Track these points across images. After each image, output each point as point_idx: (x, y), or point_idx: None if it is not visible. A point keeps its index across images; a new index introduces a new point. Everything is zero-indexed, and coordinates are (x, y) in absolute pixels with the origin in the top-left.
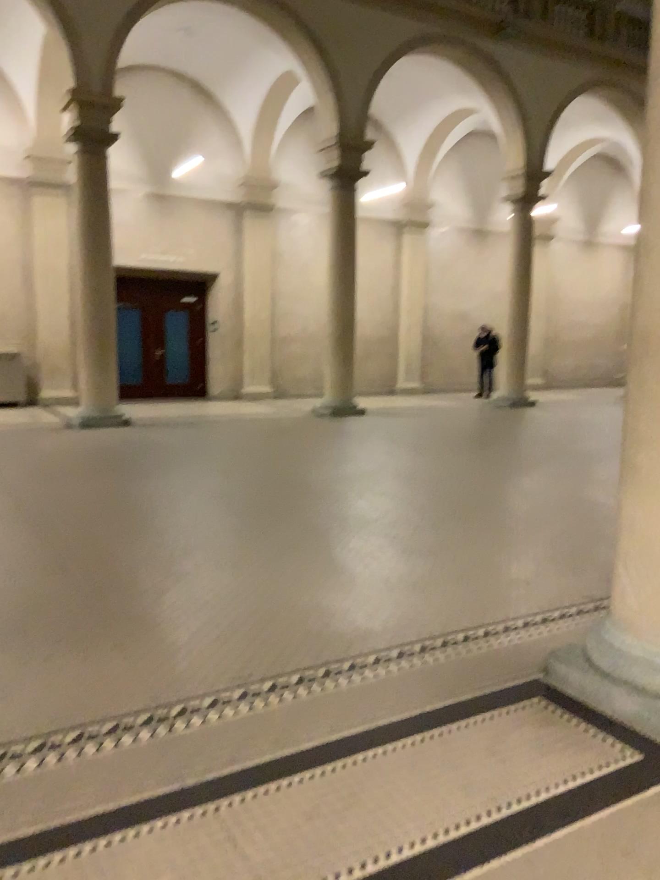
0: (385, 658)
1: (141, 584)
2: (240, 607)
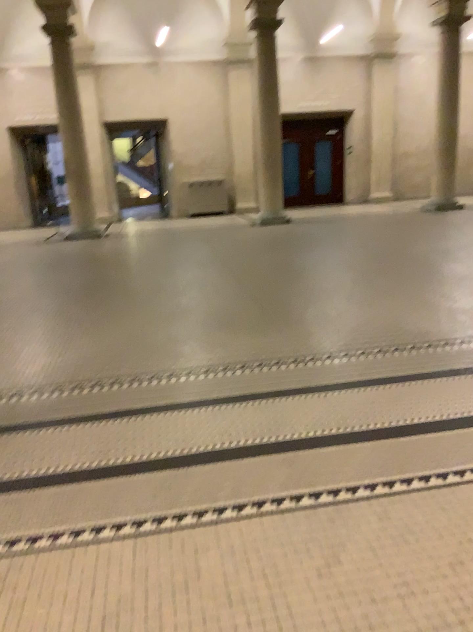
0: (438, 344)
1: (296, 304)
2: (353, 316)
